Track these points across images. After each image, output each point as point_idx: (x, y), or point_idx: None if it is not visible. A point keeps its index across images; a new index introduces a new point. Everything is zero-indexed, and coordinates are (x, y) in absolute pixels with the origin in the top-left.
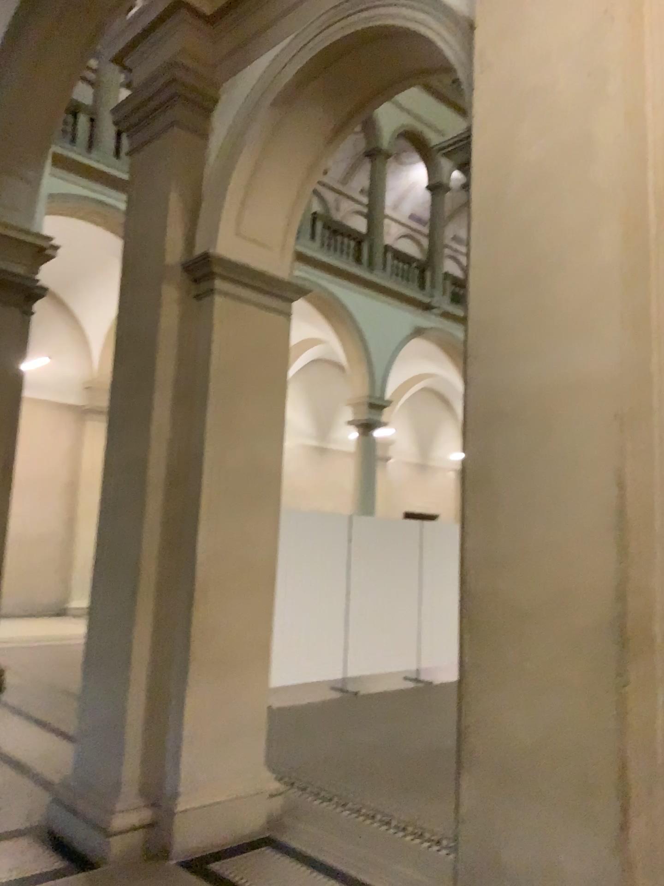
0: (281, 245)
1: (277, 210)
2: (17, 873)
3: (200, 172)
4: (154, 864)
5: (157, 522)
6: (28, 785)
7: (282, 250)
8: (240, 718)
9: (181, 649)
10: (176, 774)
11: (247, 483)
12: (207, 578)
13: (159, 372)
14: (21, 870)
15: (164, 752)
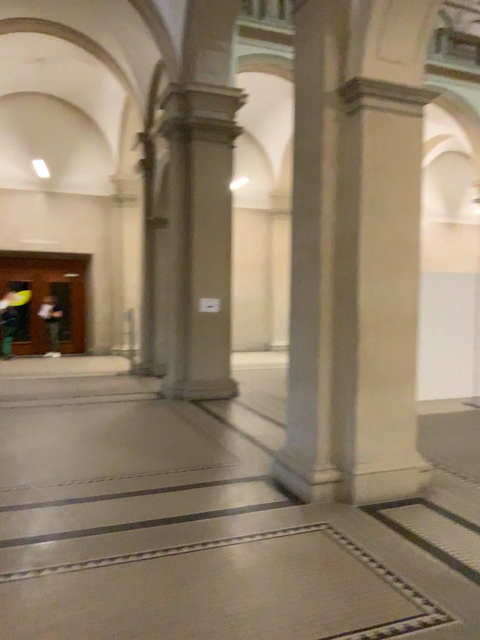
0: (412, 61)
1: (409, 32)
2: (259, 501)
3: (345, 15)
4: (341, 506)
5: (330, 284)
6: (260, 452)
7: (413, 66)
8: (395, 417)
9: (351, 369)
10: (353, 451)
11: (393, 252)
12: (367, 321)
13: (324, 176)
14: (260, 499)
15: (344, 436)
